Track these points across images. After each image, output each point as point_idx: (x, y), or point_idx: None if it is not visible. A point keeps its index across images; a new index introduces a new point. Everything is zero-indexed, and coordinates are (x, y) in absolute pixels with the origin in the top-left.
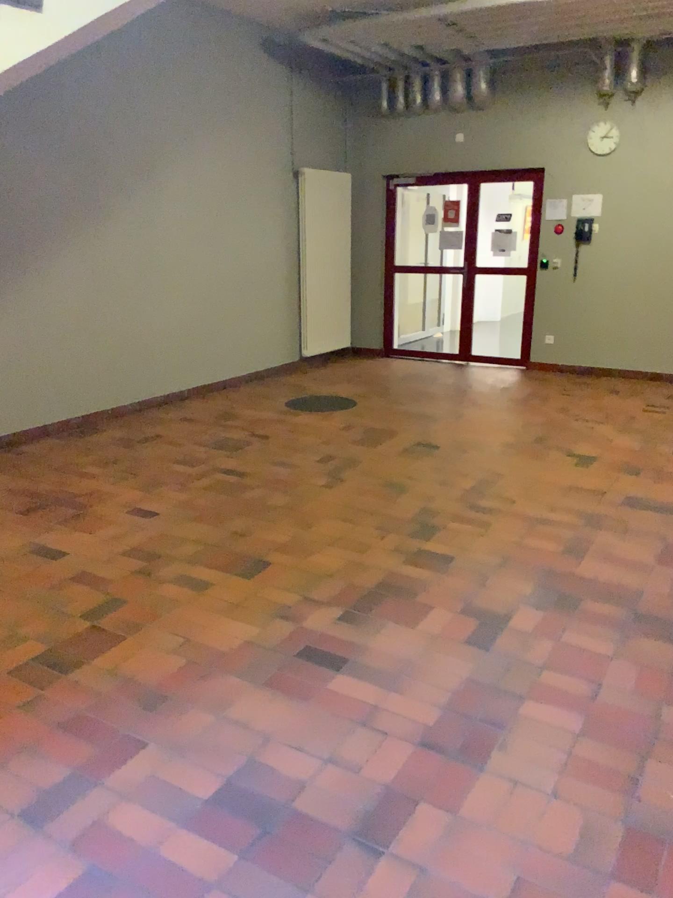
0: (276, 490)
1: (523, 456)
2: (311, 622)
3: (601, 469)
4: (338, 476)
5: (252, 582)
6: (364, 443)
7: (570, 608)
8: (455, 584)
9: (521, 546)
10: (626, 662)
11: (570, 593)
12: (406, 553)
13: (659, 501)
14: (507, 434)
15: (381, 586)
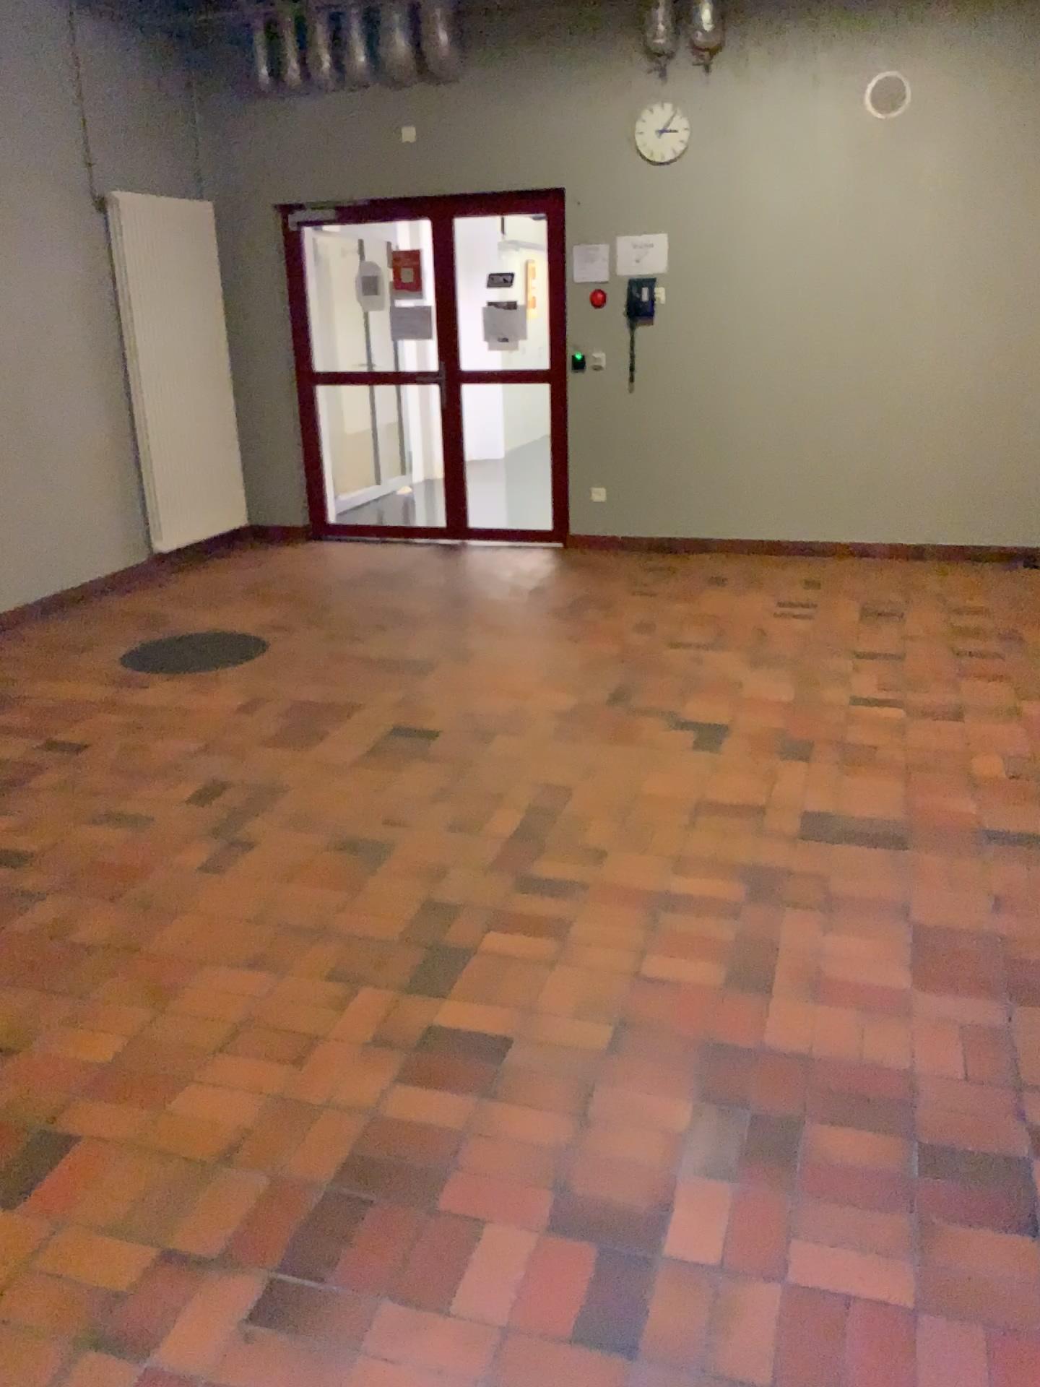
0: (97, 892)
1: (596, 739)
2: (180, 1340)
3: (744, 752)
4: (235, 833)
5: (23, 1216)
6: (286, 741)
7: (782, 1156)
8: (521, 1123)
9: (638, 977)
10: (949, 1321)
11: (772, 1109)
12: (398, 1040)
13: (870, 820)
14: (556, 690)
15: (350, 1166)
